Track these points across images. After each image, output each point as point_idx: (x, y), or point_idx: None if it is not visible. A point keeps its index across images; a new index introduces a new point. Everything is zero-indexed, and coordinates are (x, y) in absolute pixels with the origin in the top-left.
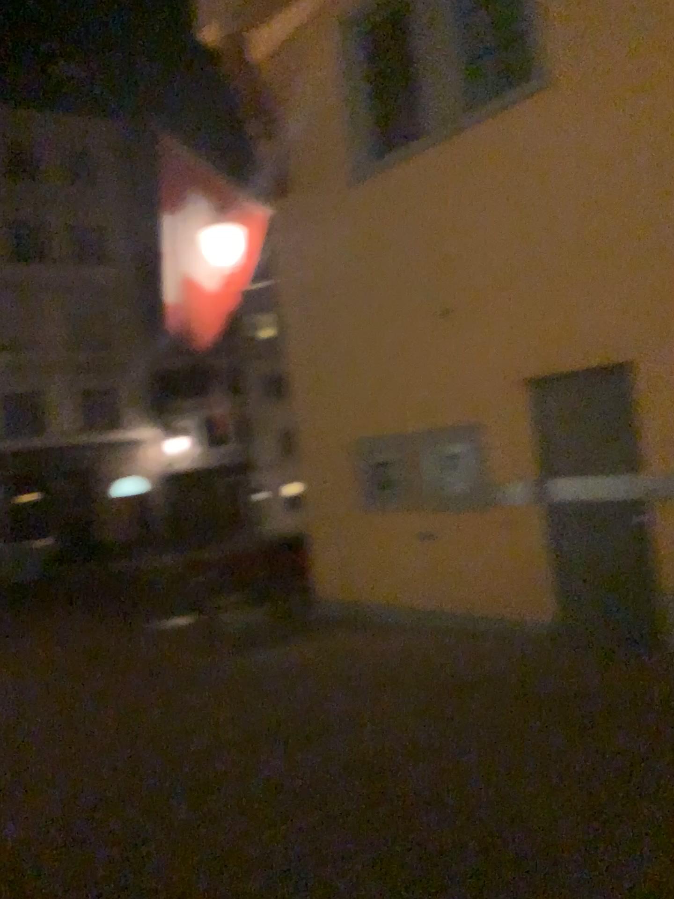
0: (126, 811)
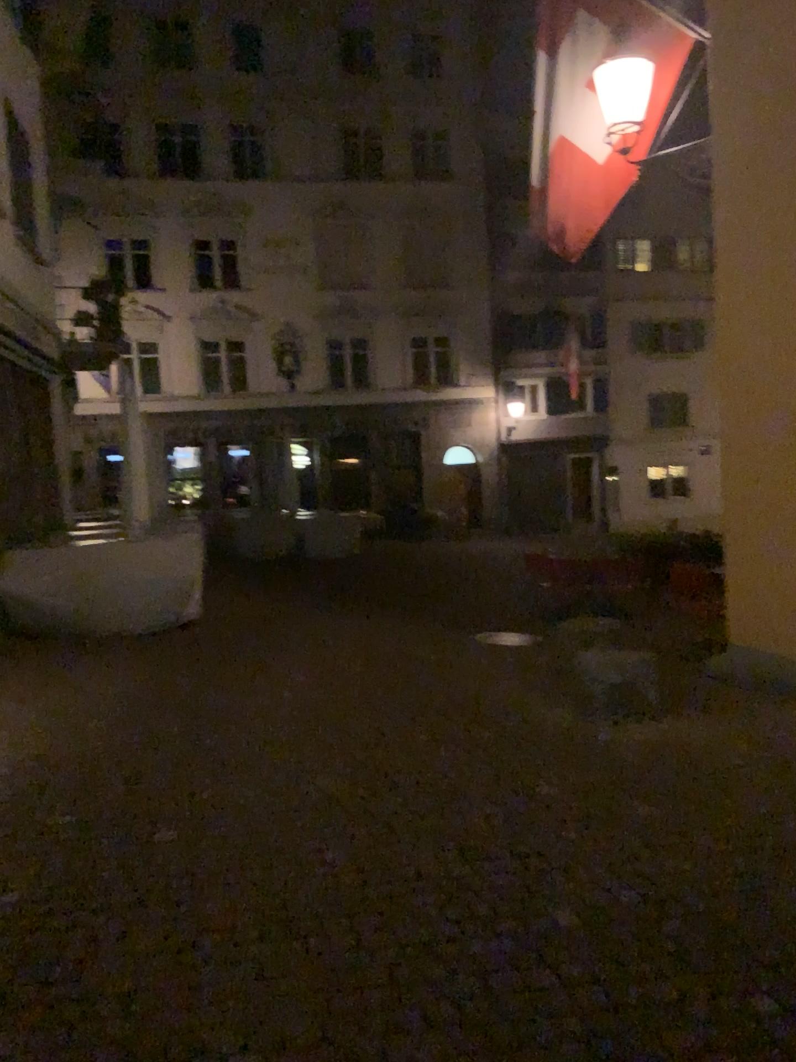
0: (429, 1060)
